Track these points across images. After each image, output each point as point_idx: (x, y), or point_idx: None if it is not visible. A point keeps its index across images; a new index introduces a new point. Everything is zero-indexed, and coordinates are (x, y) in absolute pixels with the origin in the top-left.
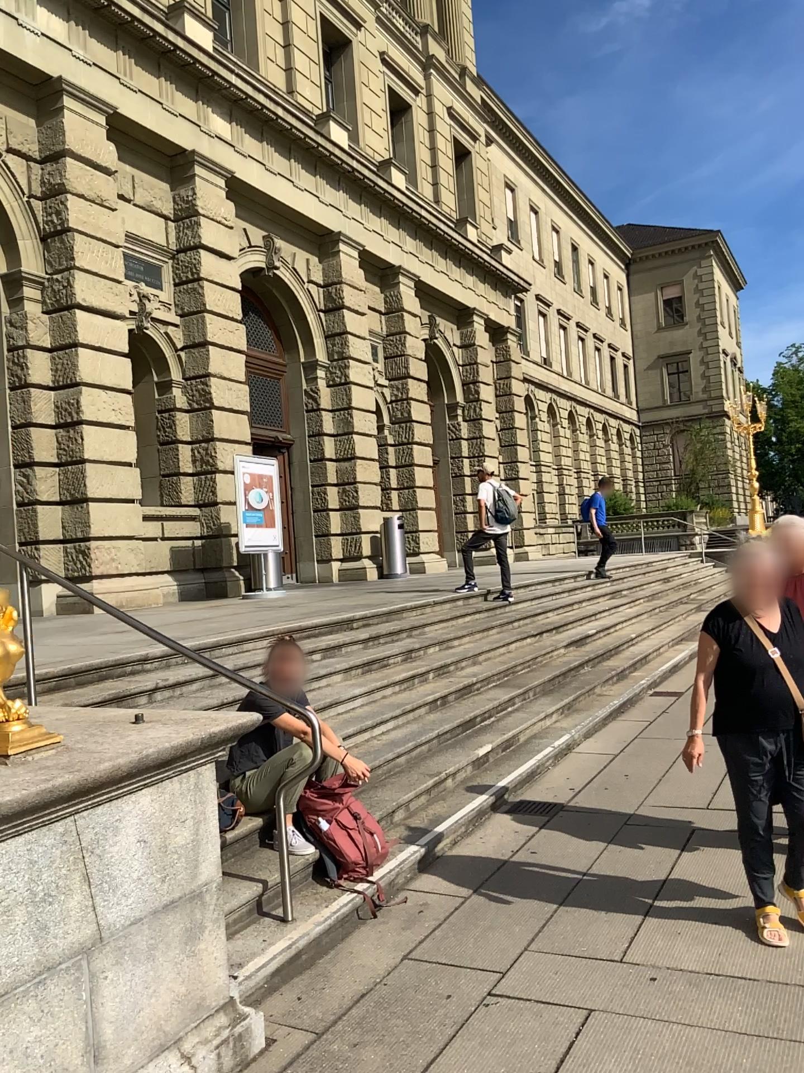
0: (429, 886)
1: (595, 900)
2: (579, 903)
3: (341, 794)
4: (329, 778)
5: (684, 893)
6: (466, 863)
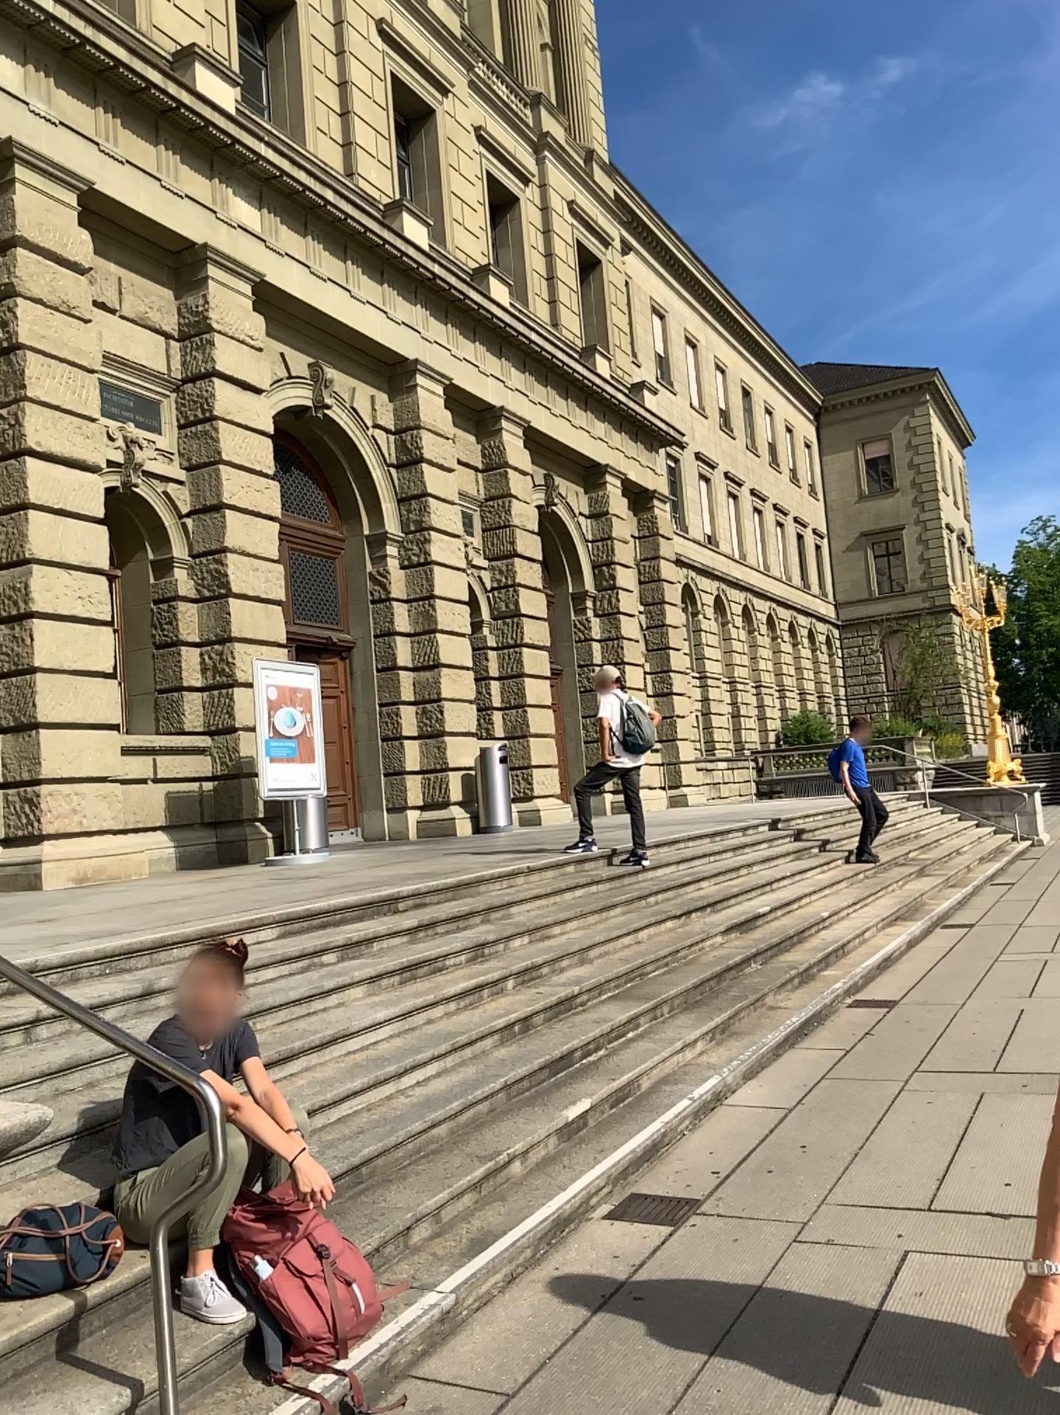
0: (446, 1375)
1: (731, 1407)
2: (702, 1414)
3: (299, 1212)
4: (278, 1184)
5: (885, 1395)
6: (516, 1329)
